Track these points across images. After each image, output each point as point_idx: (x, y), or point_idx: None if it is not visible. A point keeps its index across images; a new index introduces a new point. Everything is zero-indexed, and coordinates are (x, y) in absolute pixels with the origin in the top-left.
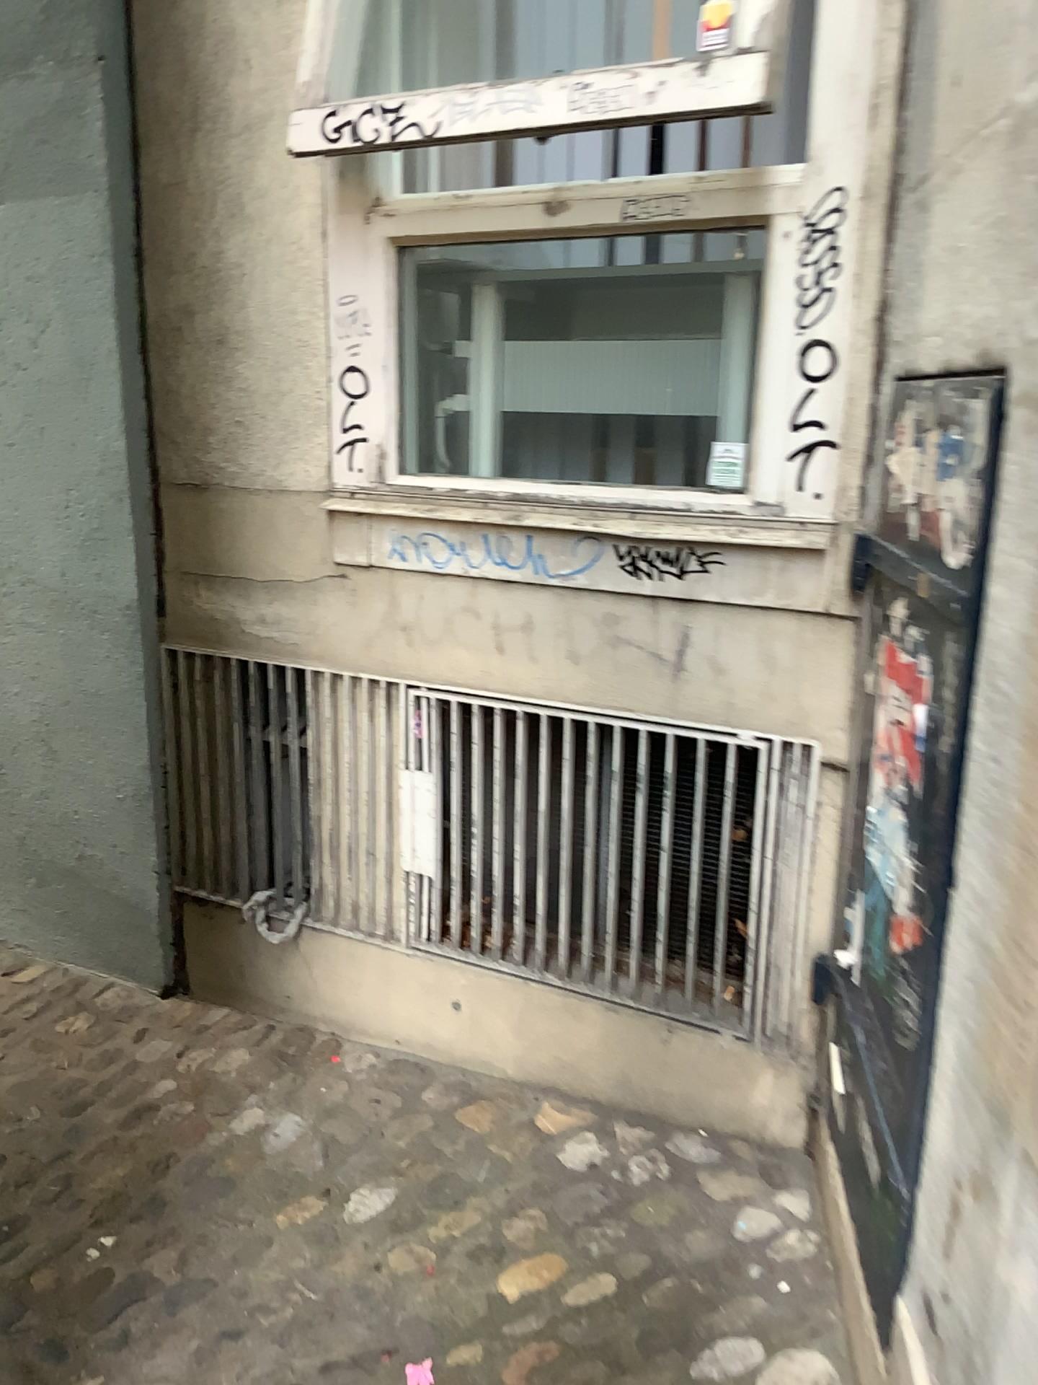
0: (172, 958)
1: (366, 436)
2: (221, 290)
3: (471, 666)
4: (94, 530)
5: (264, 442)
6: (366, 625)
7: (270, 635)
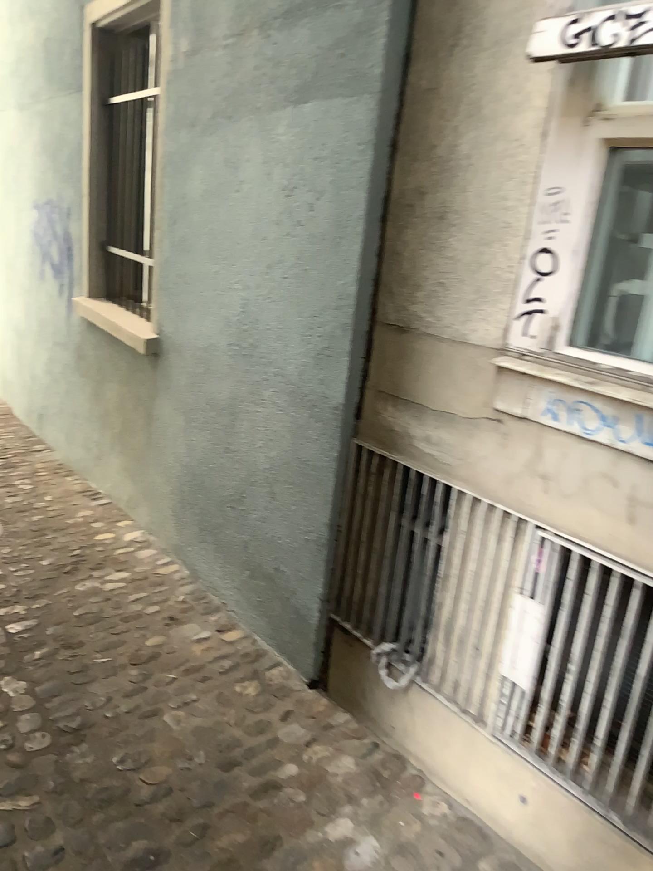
0: (320, 661)
1: (545, 311)
2: (449, 177)
3: (598, 529)
4: (325, 346)
5: (459, 302)
6: (512, 467)
7: (433, 454)
